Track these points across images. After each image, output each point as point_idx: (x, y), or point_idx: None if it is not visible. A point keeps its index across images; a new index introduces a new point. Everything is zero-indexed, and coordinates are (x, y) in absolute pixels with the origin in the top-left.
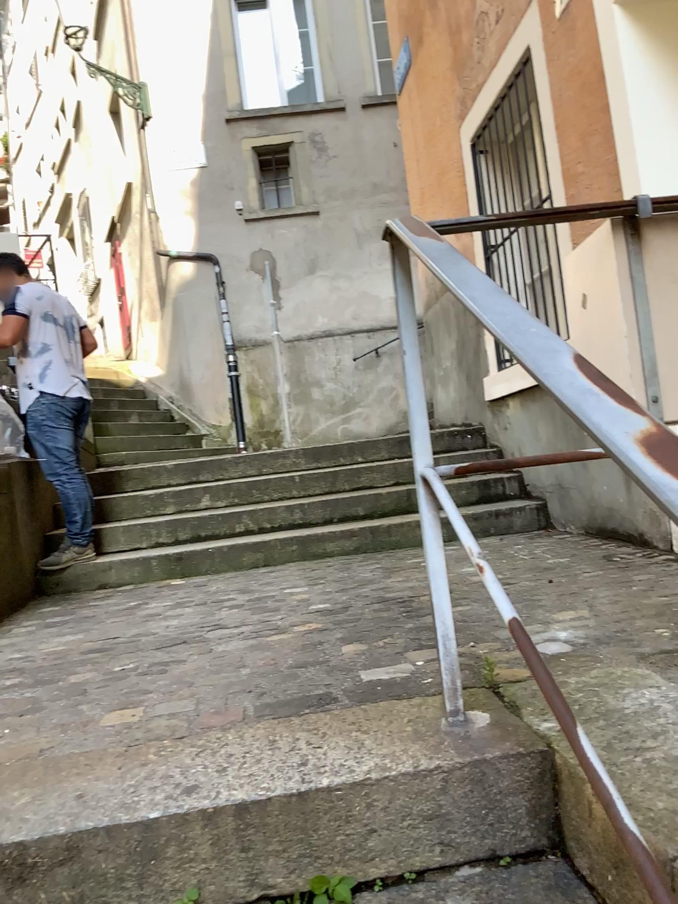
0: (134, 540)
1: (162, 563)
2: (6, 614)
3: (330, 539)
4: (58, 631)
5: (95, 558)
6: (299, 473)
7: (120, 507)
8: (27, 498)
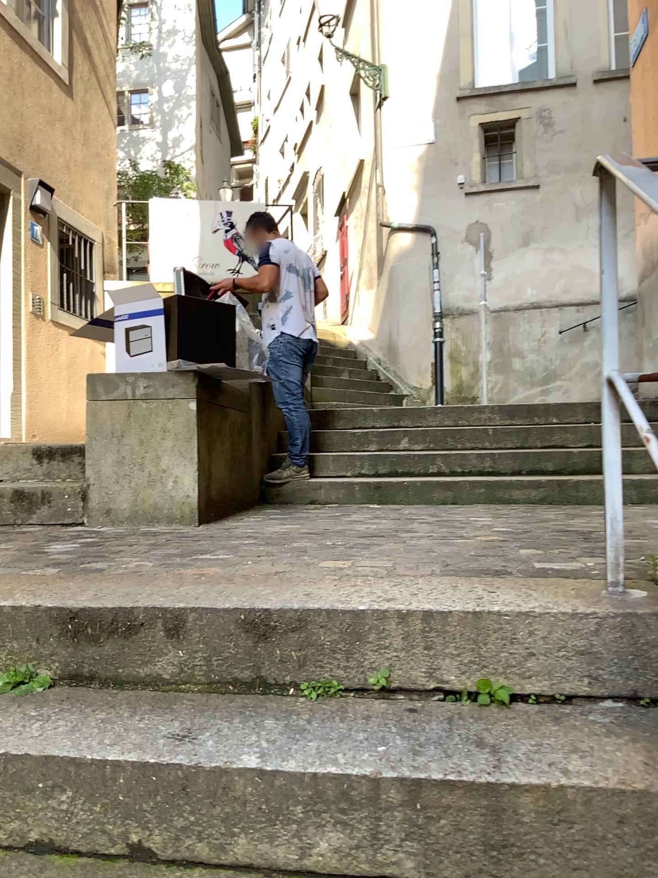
0: (341, 468)
1: (363, 489)
2: (237, 509)
3: (518, 487)
4: (279, 522)
5: (308, 479)
6: (494, 427)
7: (332, 440)
8: (260, 418)
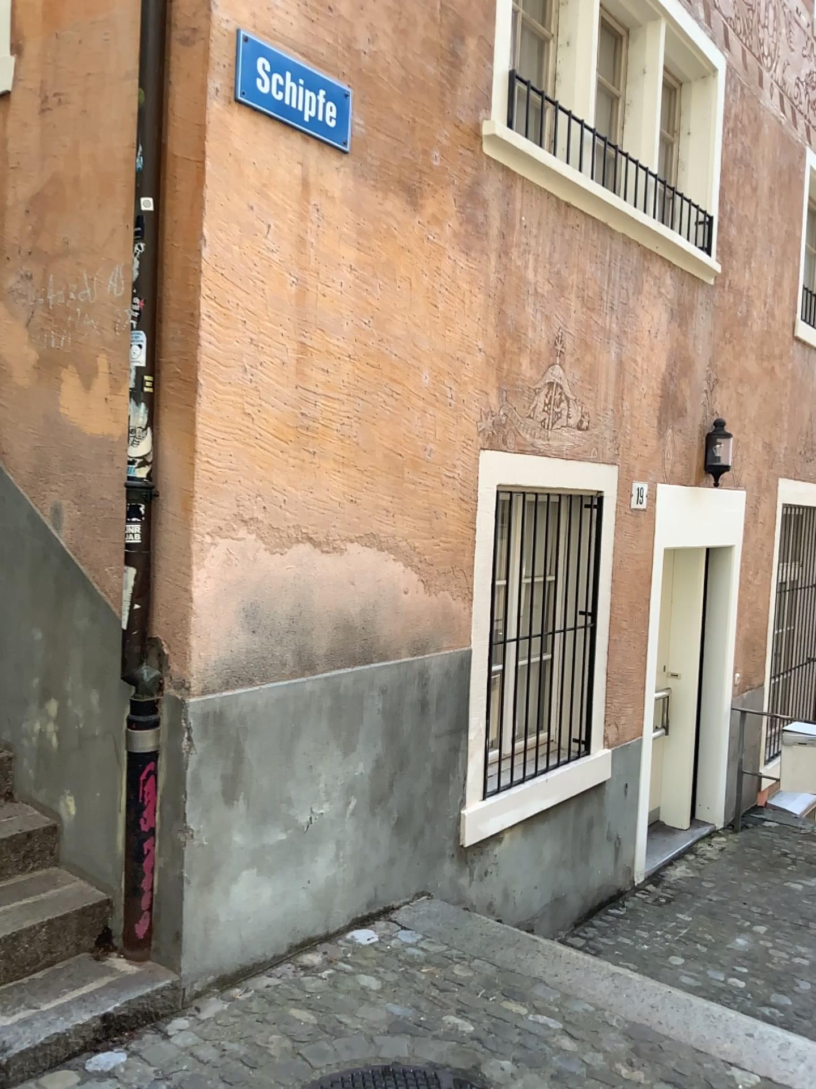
0: None
1: None
2: None
3: None
4: None
5: None
6: None
7: None
8: None
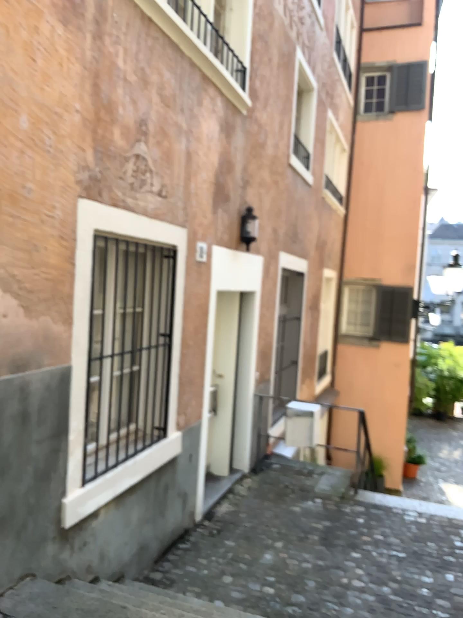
0: None
1: None
2: None
3: None
4: None
5: None
6: None
7: None
8: None
